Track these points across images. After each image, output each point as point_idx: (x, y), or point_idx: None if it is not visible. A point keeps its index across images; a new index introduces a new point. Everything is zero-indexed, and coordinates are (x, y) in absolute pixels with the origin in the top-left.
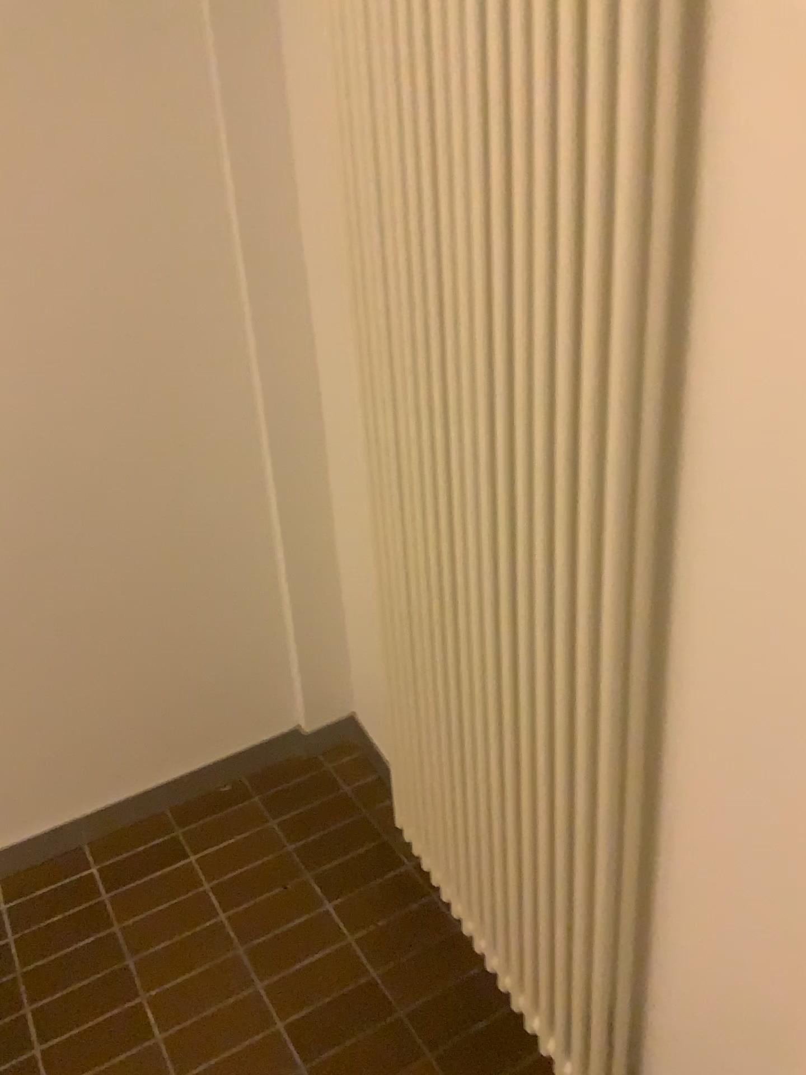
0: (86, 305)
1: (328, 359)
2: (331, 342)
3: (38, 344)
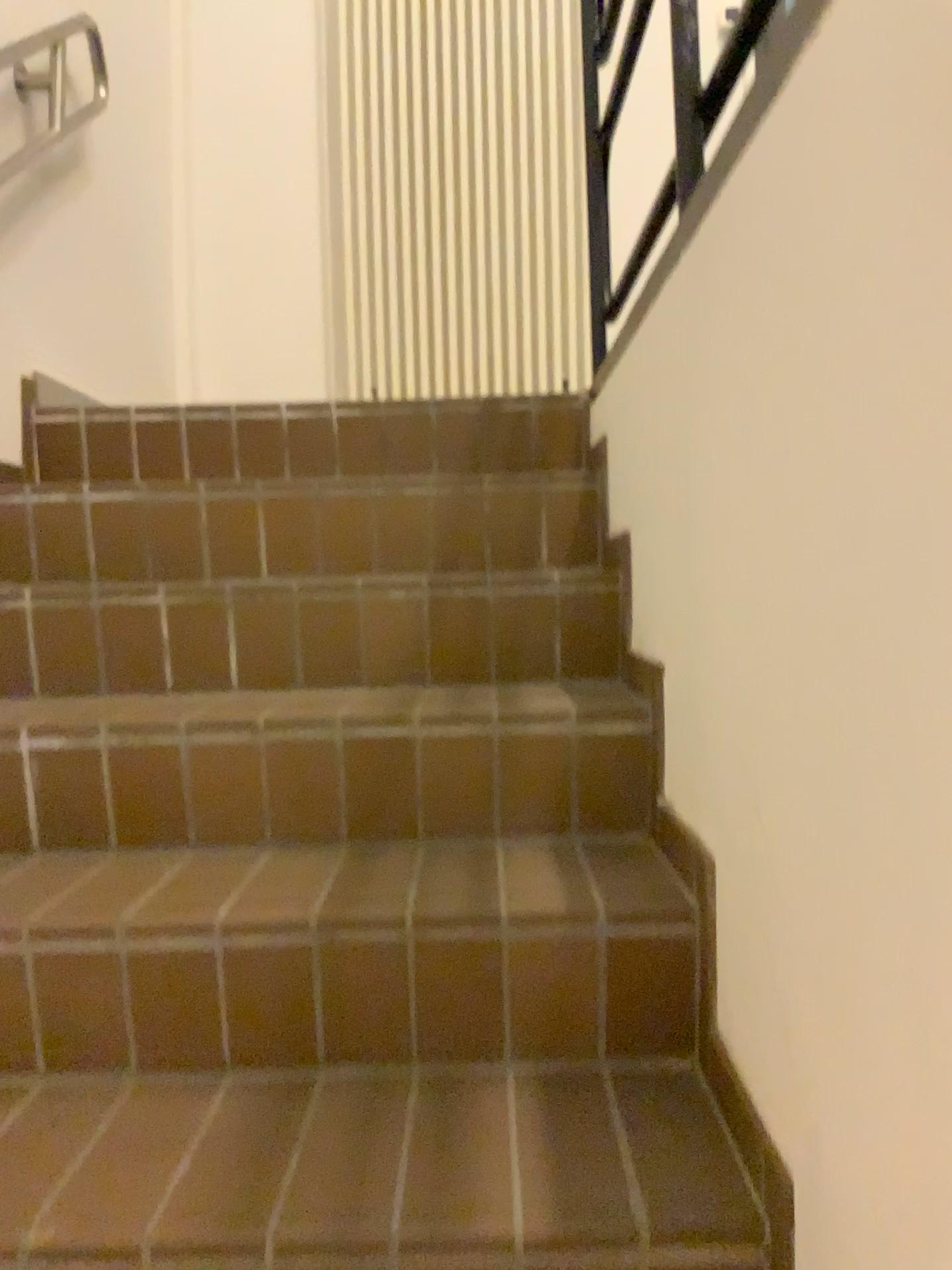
0: (134, 7)
1: (235, 130)
2: (243, 117)
3: (119, 9)
